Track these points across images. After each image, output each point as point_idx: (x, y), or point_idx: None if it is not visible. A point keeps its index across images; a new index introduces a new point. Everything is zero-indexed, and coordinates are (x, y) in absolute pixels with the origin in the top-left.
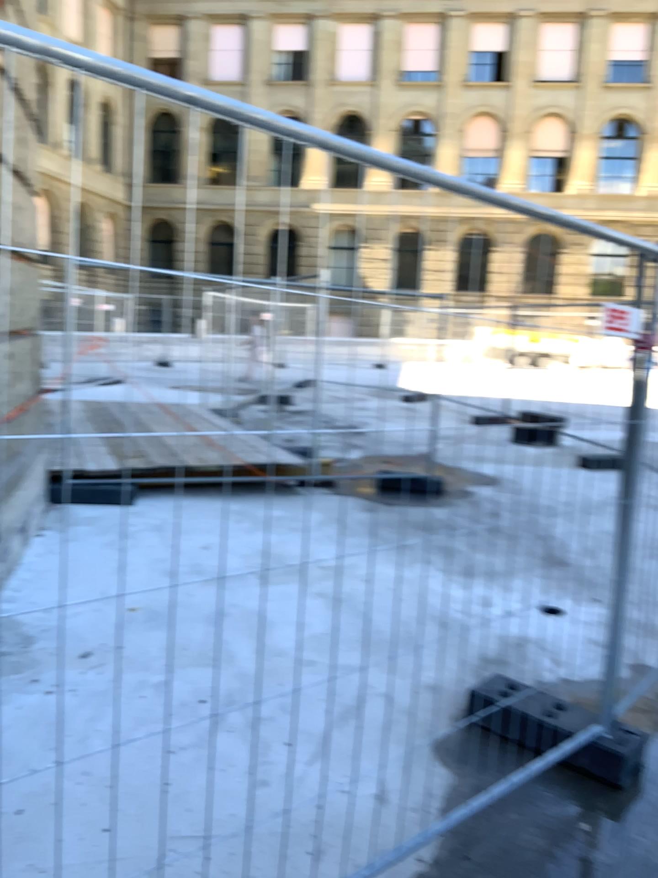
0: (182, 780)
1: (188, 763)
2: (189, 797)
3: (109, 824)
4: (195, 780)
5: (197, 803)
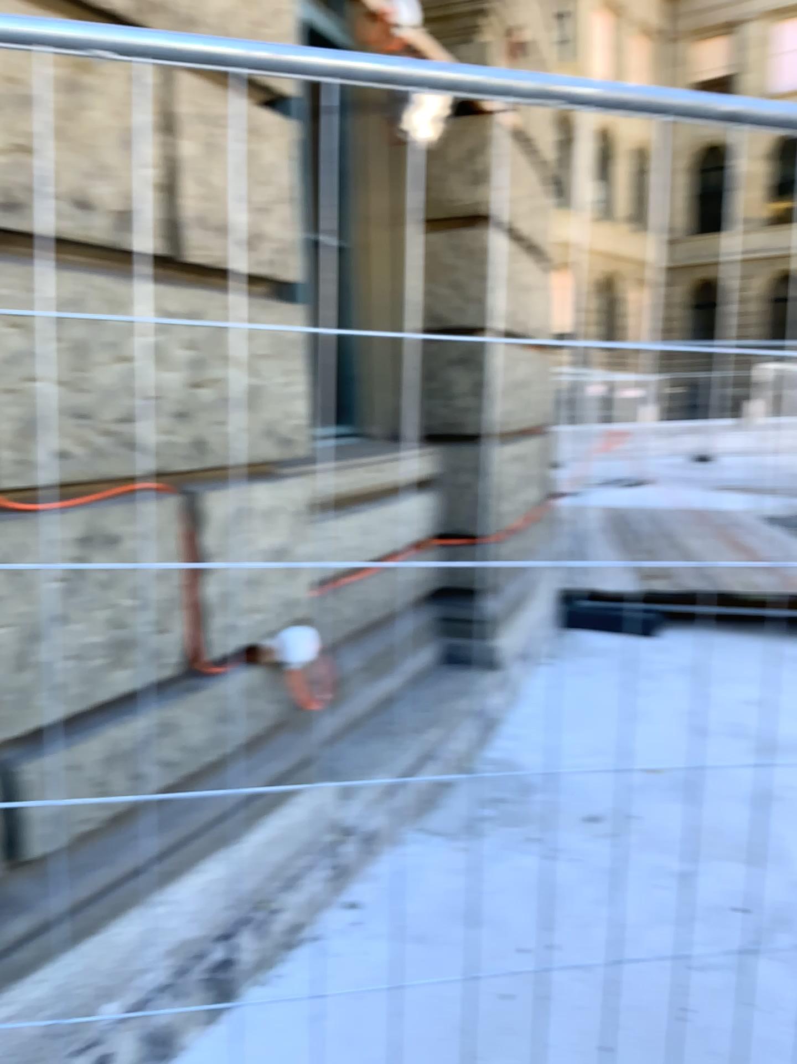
0: (702, 1006)
1: (710, 986)
2: (710, 1032)
3: (607, 1037)
4: (719, 1012)
5: (720, 1044)
